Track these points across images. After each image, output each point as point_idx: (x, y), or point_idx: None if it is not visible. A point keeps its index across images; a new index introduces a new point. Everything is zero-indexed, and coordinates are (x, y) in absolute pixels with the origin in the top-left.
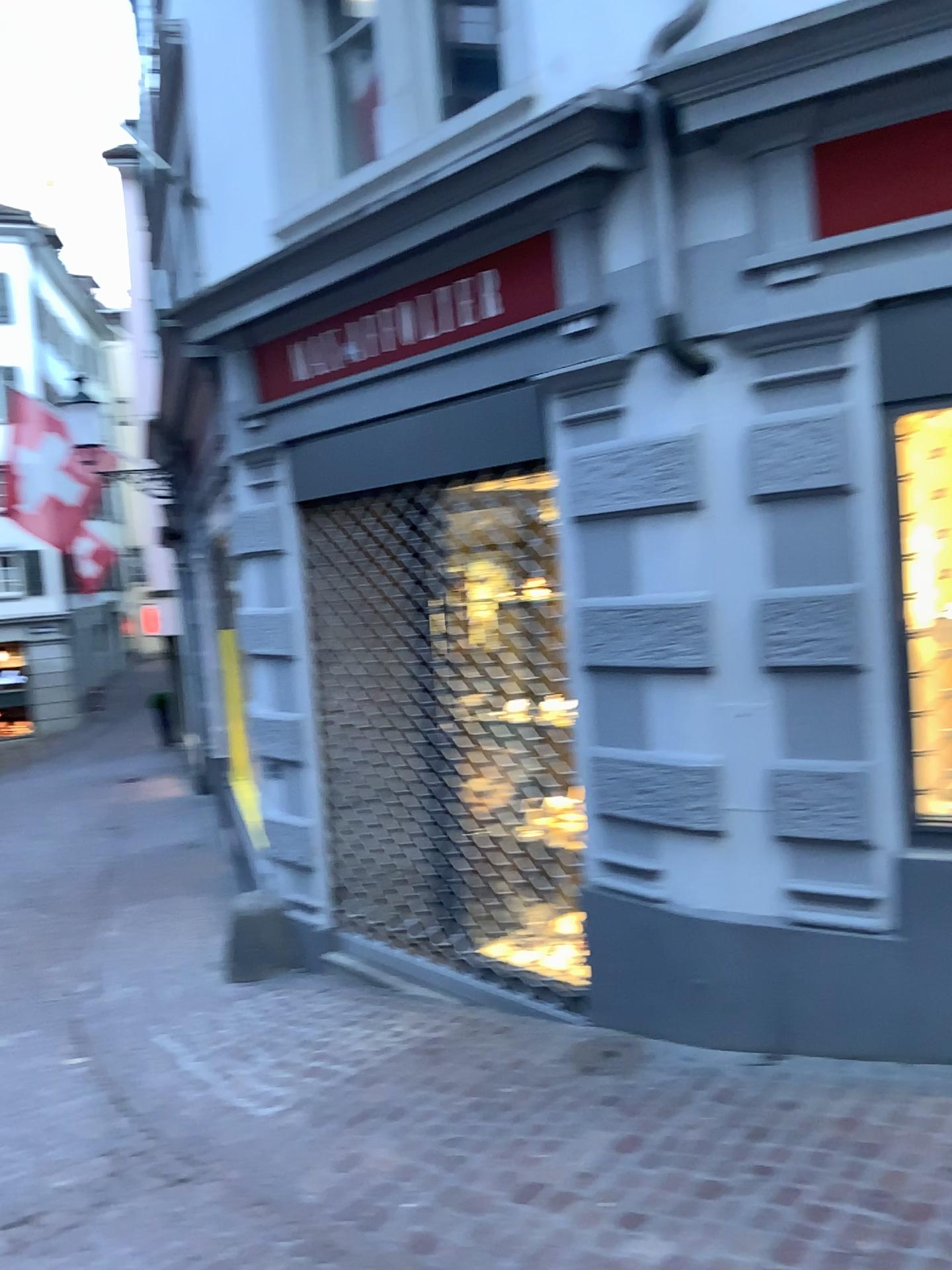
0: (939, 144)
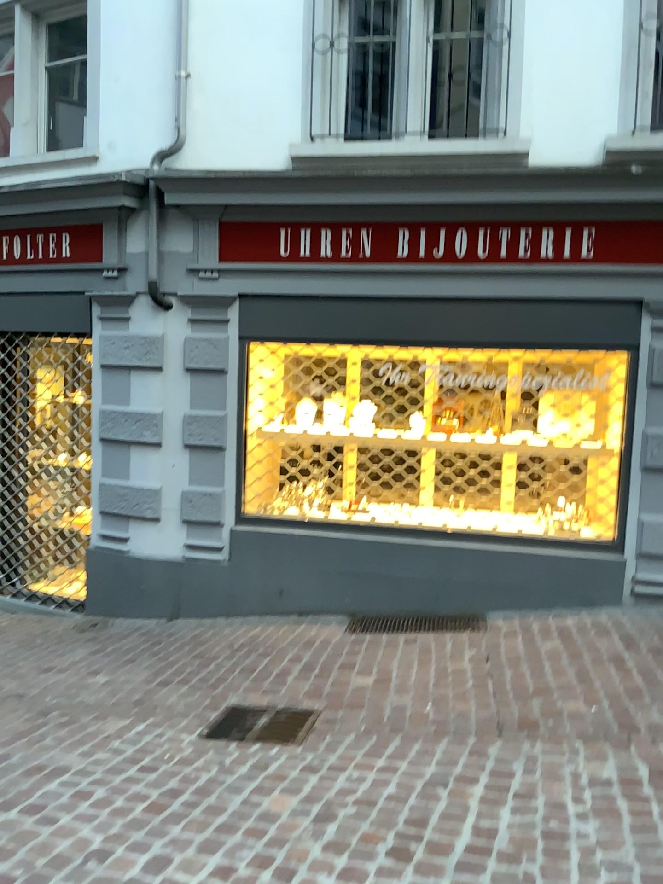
0: (269, 234)
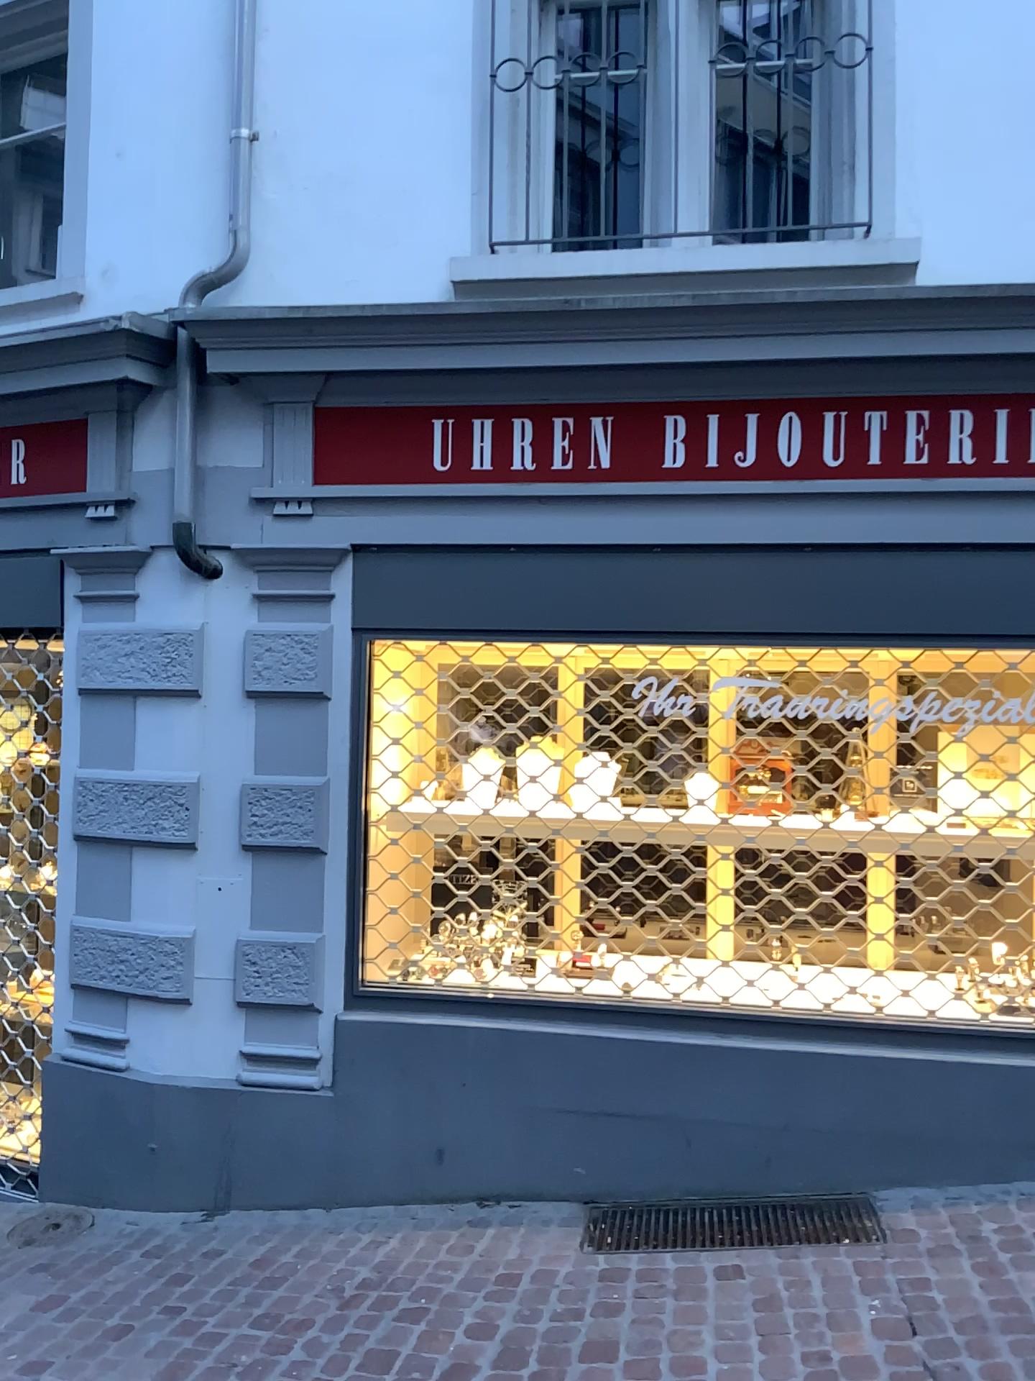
0: (413, 430)
